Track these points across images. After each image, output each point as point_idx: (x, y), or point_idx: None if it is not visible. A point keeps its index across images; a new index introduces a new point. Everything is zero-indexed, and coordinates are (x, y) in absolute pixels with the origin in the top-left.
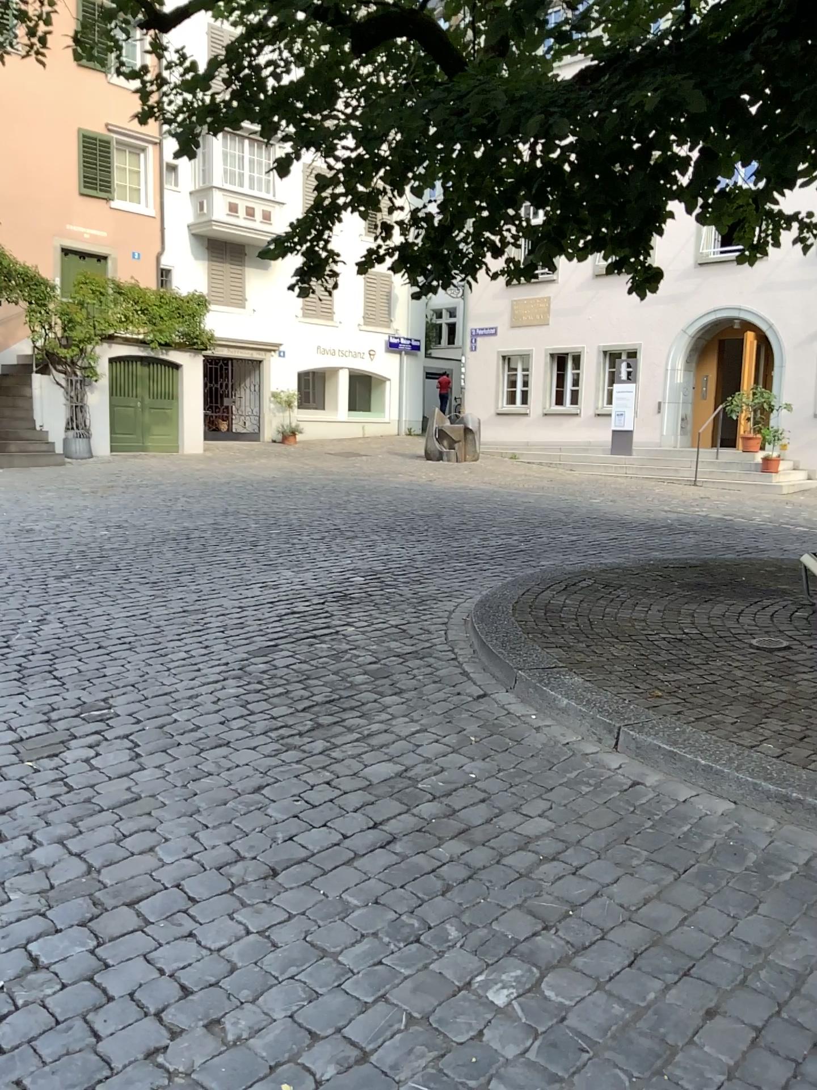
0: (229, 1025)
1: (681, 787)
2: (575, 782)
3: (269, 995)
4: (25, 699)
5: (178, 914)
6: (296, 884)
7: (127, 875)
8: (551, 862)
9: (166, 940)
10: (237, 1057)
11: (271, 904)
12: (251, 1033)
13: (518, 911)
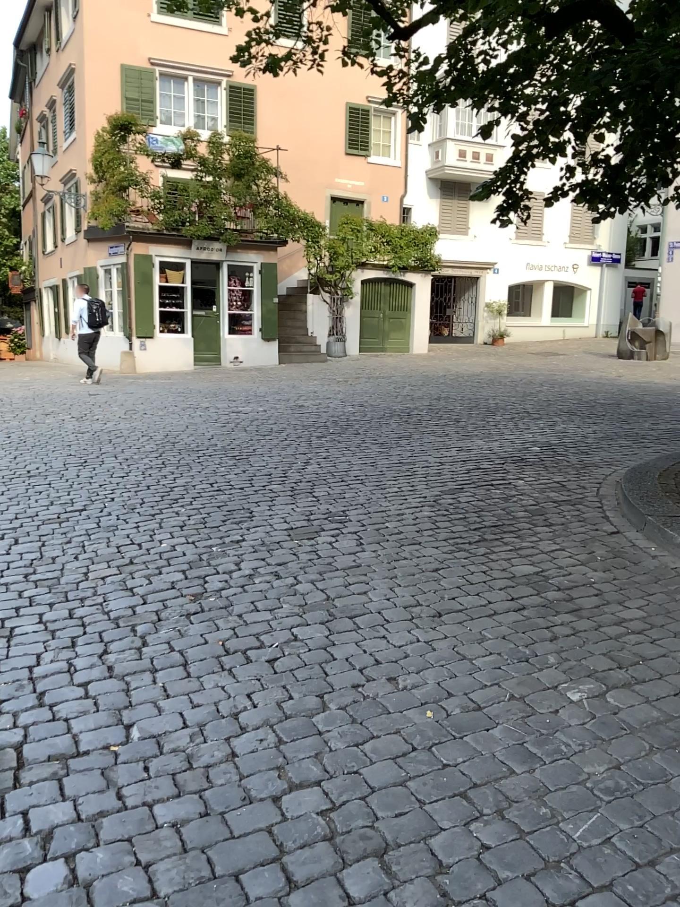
0: (401, 680)
1: None
2: (671, 591)
3: (426, 671)
4: (294, 507)
5: (378, 626)
6: (453, 622)
7: (349, 604)
8: (634, 633)
9: (369, 637)
10: (403, 694)
11: (435, 629)
12: (413, 686)
13: (601, 655)
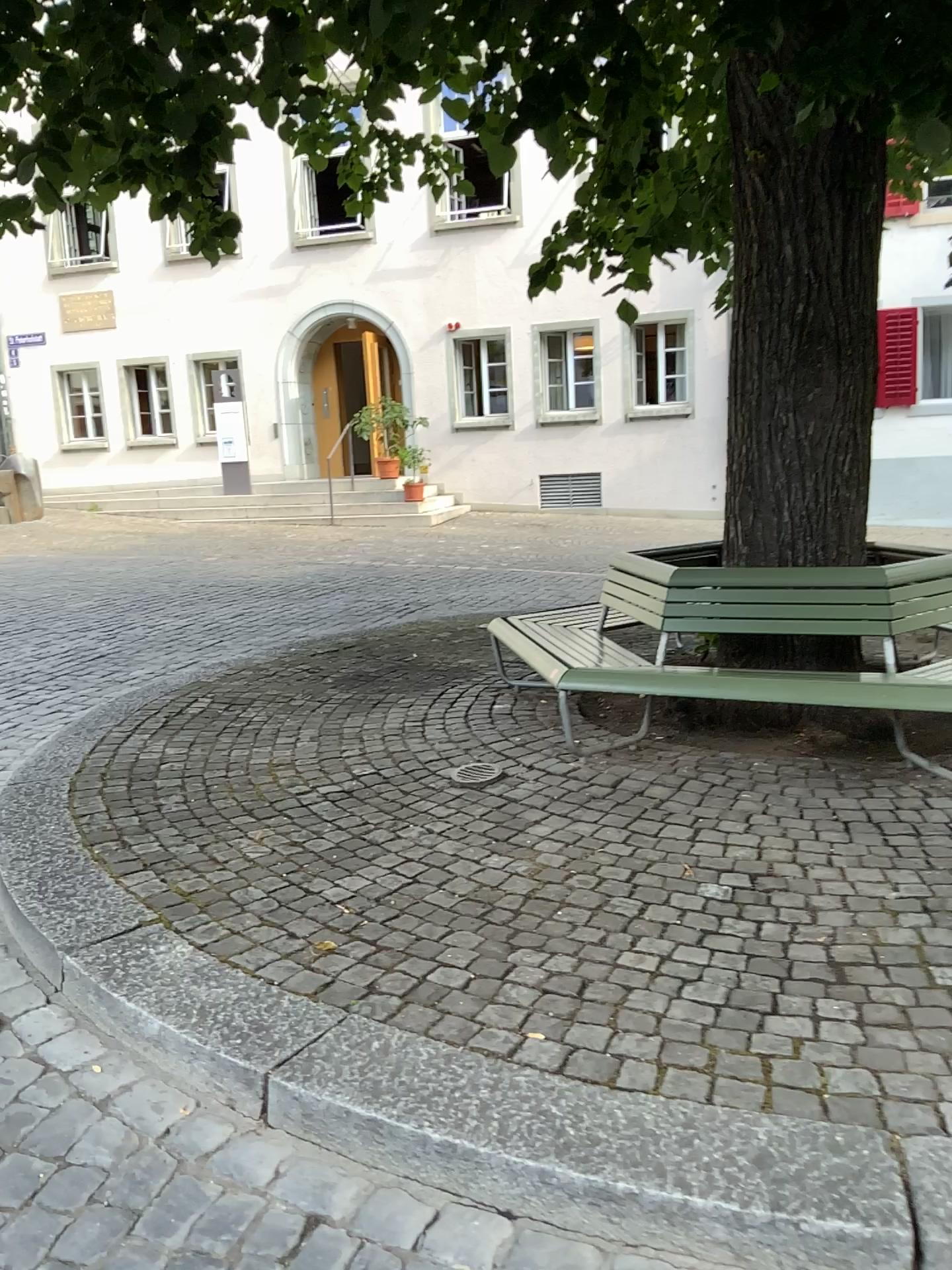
0: None
1: (404, 1207)
2: None
3: None
4: None
5: None
6: None
7: None
8: None
9: None
10: None
11: None
12: None
13: None
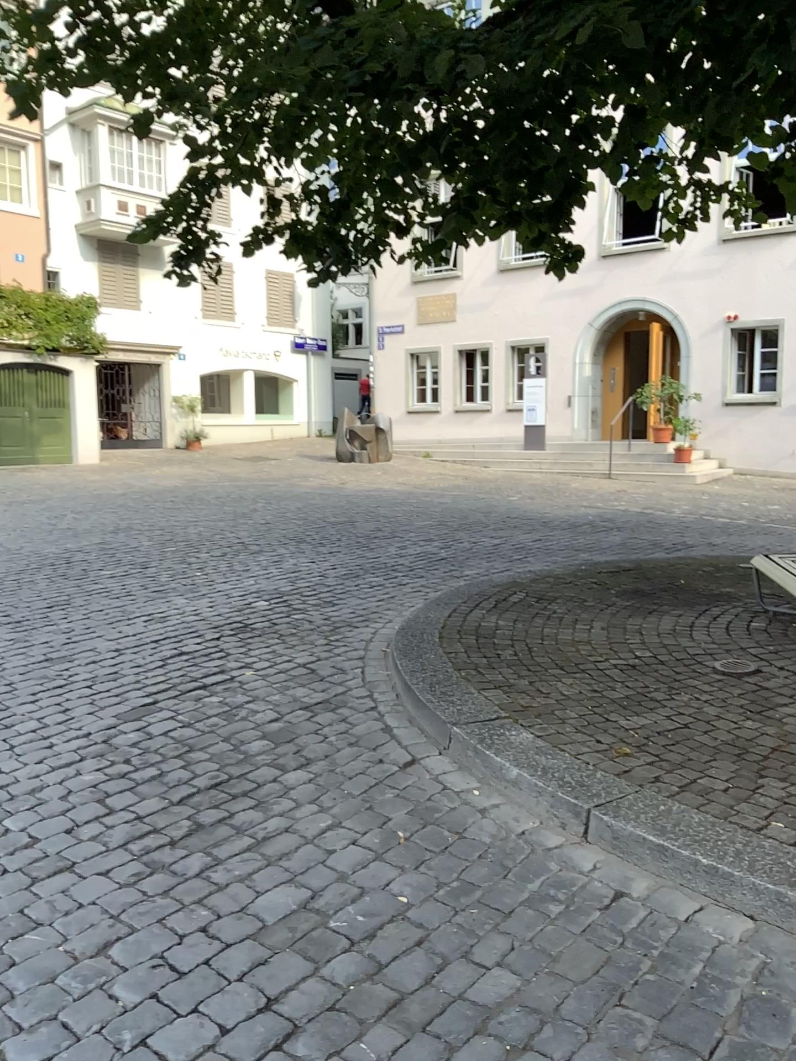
0: None
1: (681, 899)
2: (540, 900)
3: None
4: None
5: None
6: None
7: None
8: None
9: None
10: None
11: None
12: None
13: None
